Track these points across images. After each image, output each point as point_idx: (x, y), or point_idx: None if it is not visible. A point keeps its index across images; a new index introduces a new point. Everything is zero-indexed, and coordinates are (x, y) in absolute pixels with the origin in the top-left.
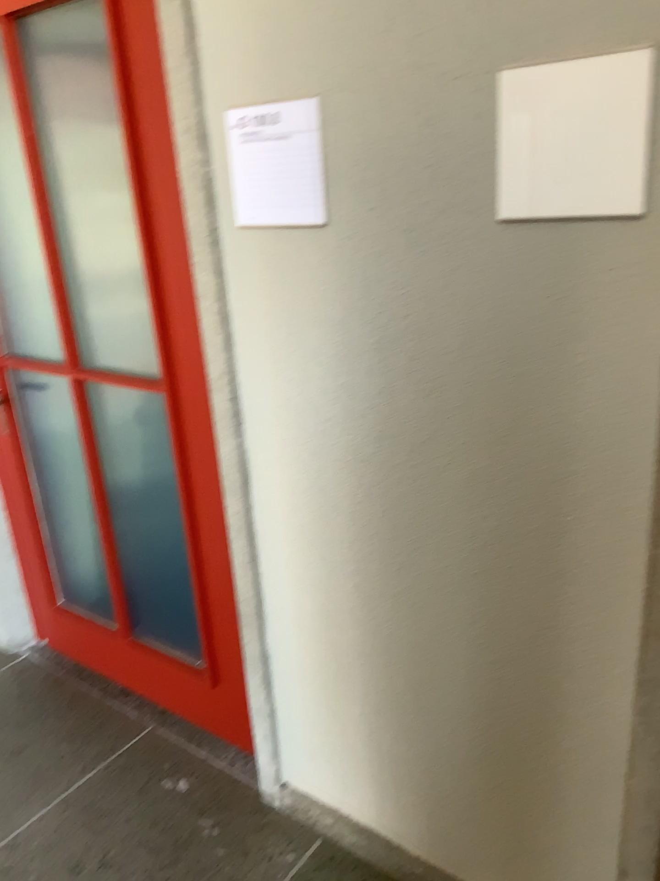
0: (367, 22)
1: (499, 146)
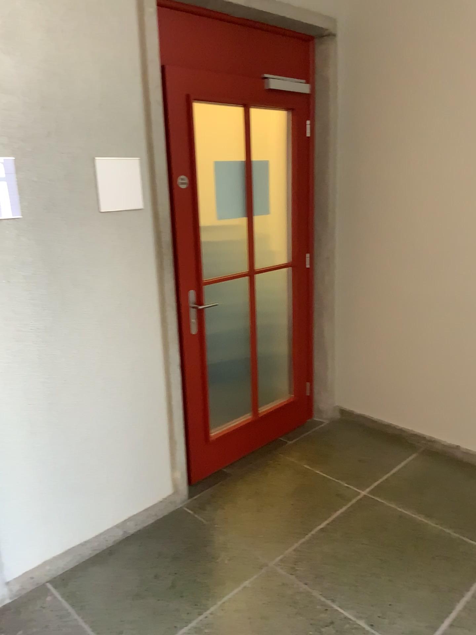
0: (42, 133)
1: (101, 185)
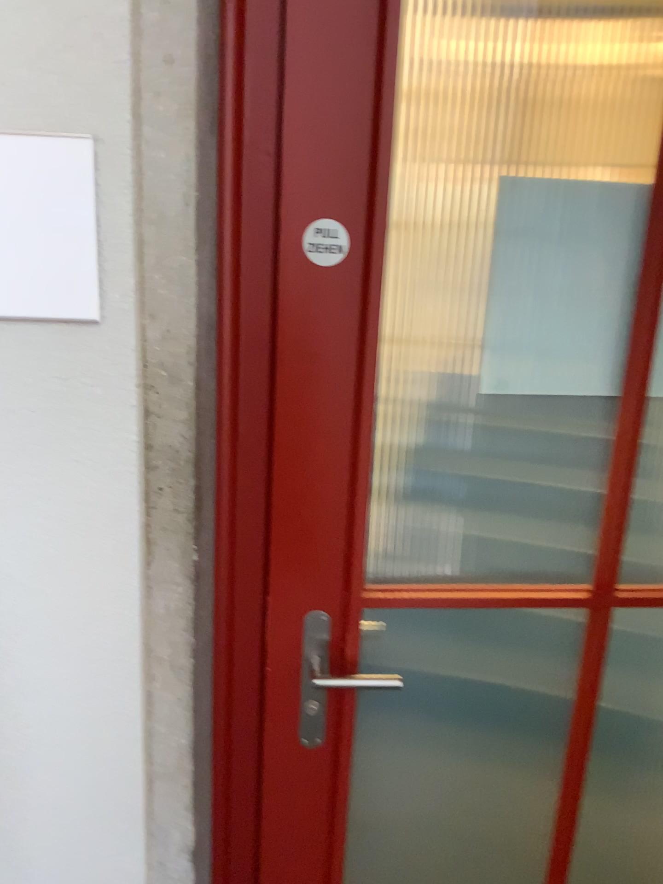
0: None
1: None
